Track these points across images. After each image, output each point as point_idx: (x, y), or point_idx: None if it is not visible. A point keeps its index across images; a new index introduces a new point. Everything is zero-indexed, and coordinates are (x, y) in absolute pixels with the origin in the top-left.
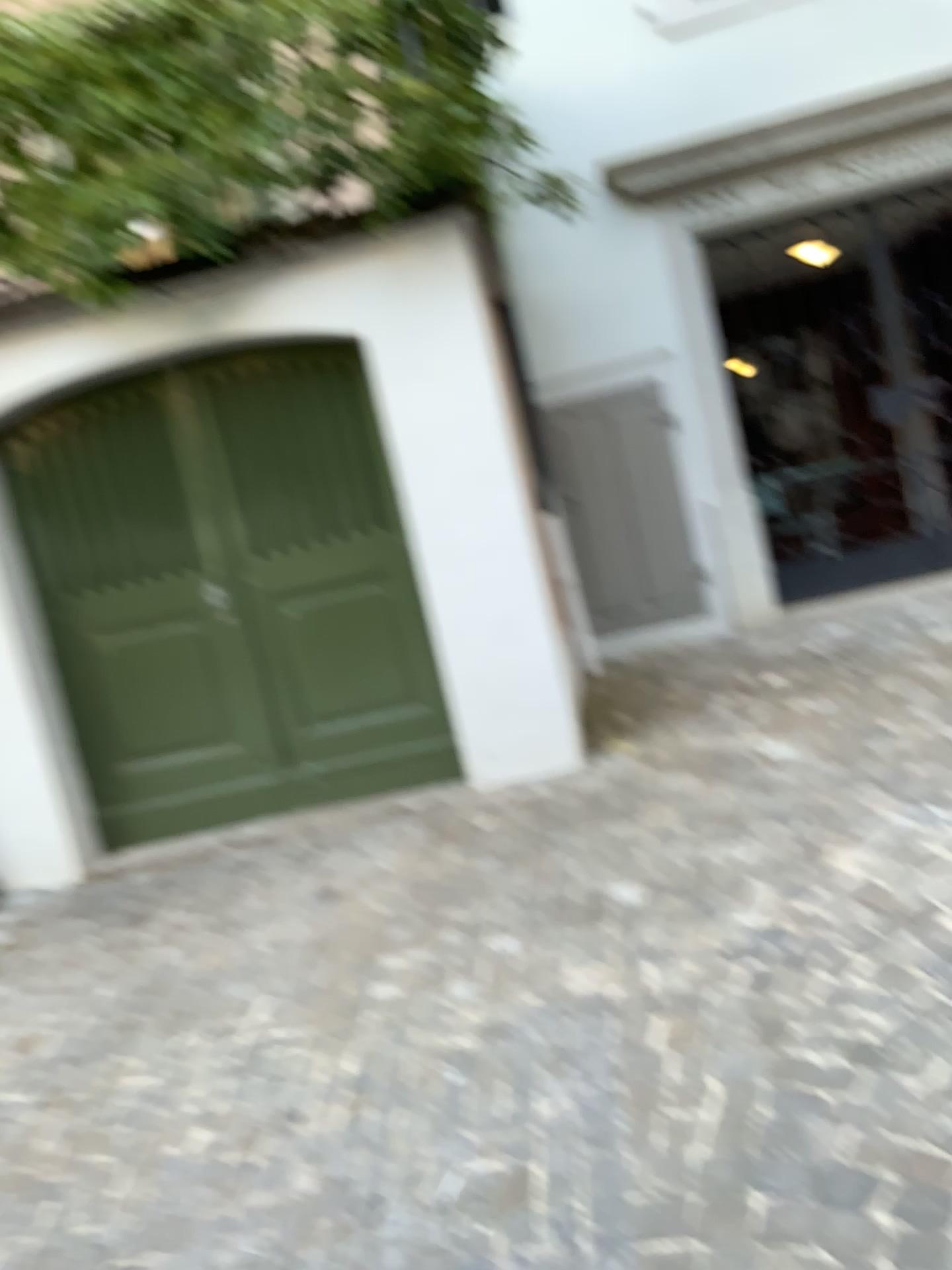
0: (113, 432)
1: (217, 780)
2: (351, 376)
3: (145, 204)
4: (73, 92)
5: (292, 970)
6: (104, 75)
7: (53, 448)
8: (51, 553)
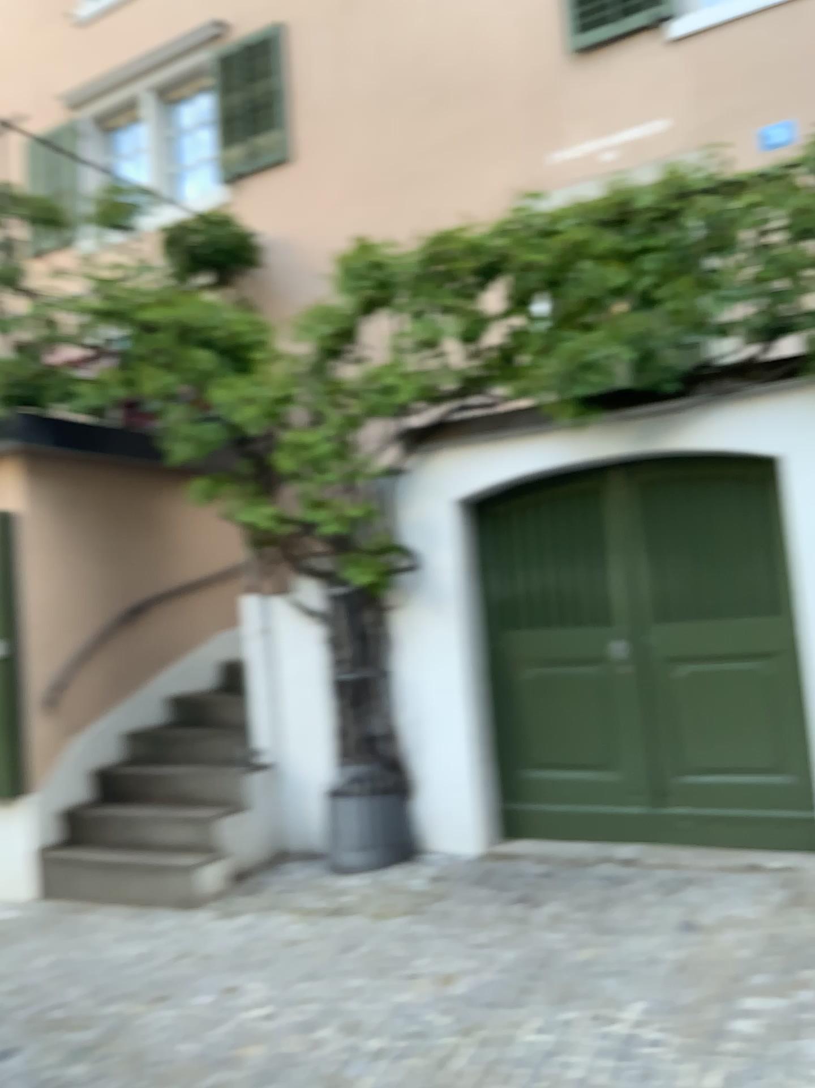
0: (559, 511)
1: (598, 799)
2: (761, 487)
3: (618, 348)
4: (575, 266)
5: (665, 984)
6: (600, 254)
7: (513, 518)
8: (498, 595)
